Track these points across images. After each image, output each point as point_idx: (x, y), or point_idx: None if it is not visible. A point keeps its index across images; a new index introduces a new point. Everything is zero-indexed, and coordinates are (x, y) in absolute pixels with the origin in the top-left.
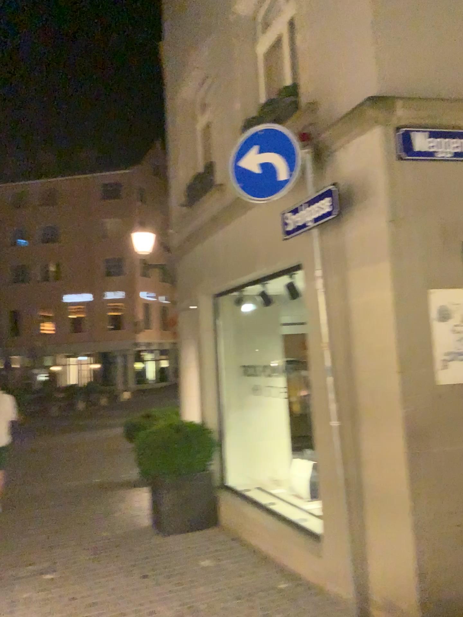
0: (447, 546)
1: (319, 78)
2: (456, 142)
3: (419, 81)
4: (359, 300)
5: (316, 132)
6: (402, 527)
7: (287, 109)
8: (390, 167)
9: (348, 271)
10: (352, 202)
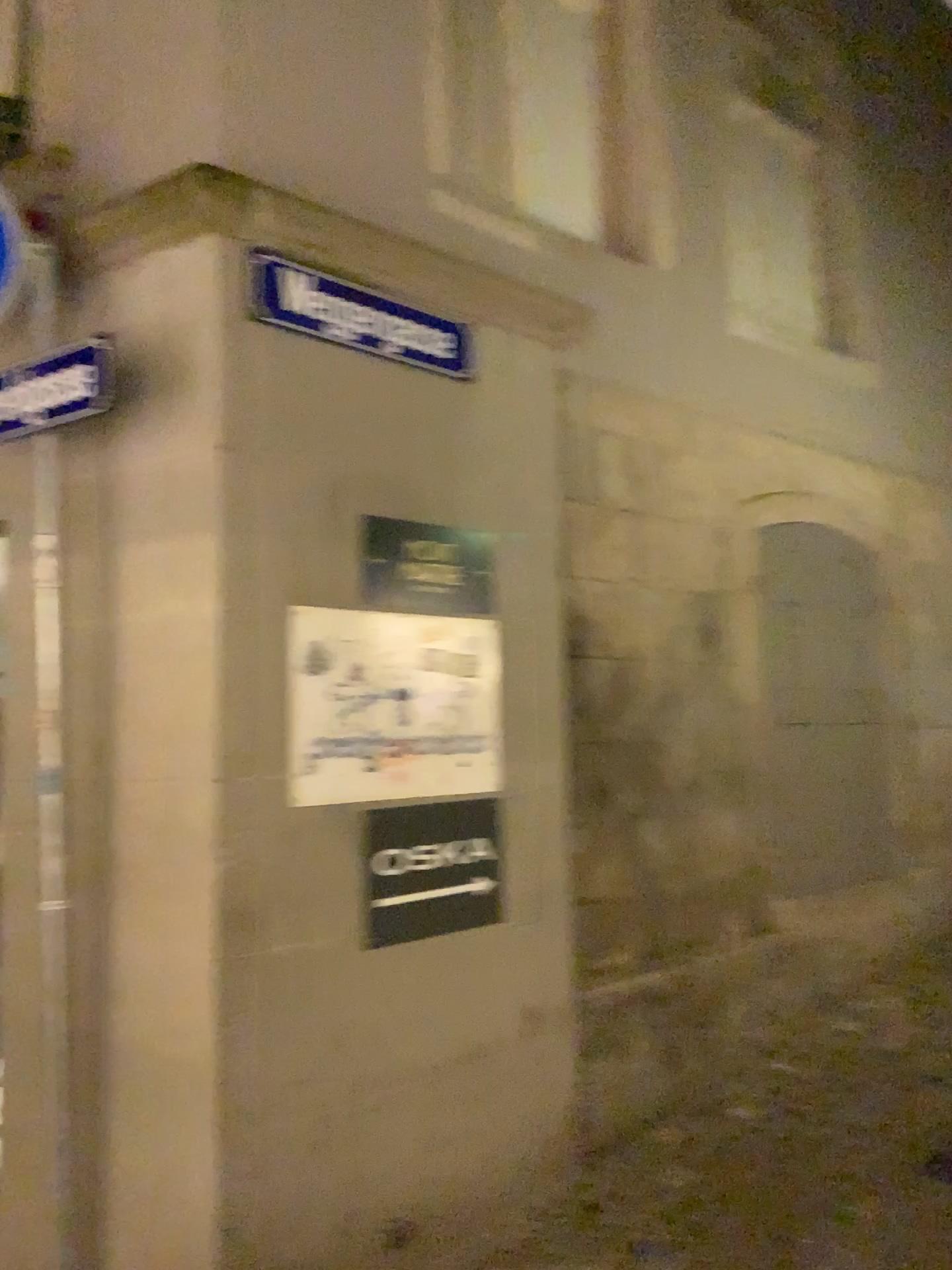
0: (290, 1158)
1: (91, 100)
2: (373, 310)
3: (310, 172)
4: (142, 616)
5: (74, 220)
6: (197, 1131)
7: (4, 152)
8: (237, 330)
9: (123, 547)
10: (147, 393)
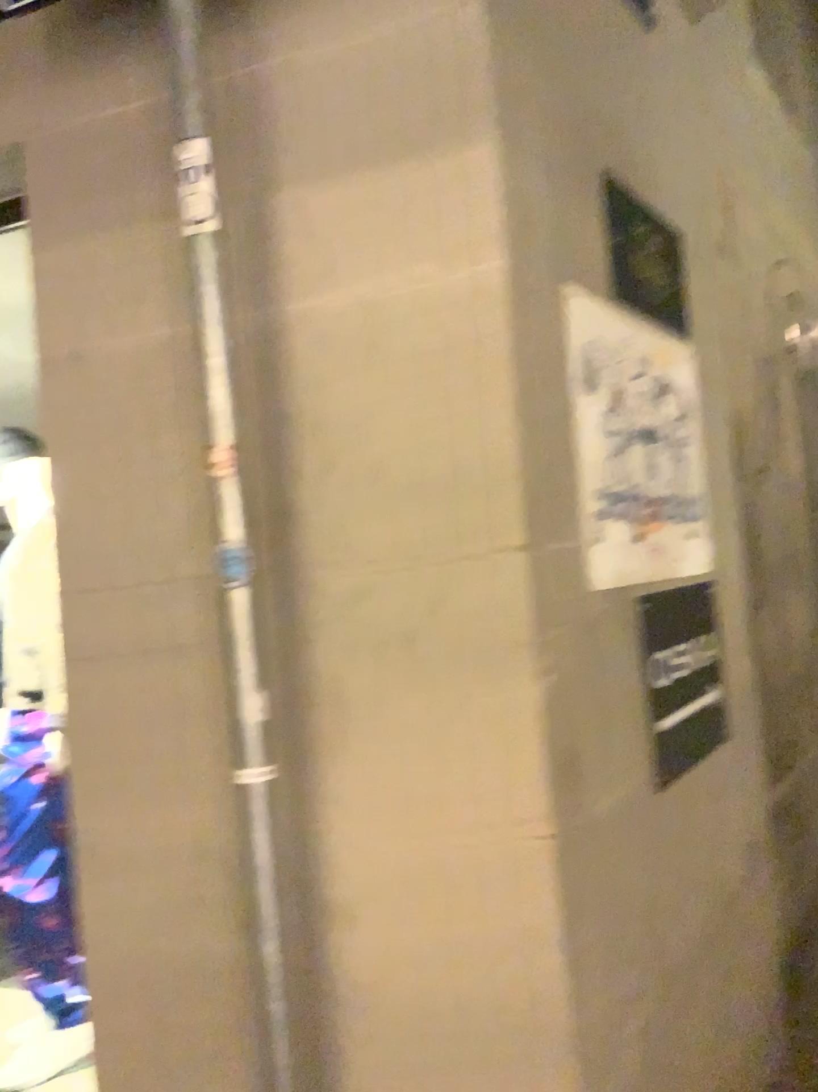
0: None
1: None
2: None
3: None
4: (333, 300)
5: None
6: None
7: None
8: None
9: (285, 191)
10: None
